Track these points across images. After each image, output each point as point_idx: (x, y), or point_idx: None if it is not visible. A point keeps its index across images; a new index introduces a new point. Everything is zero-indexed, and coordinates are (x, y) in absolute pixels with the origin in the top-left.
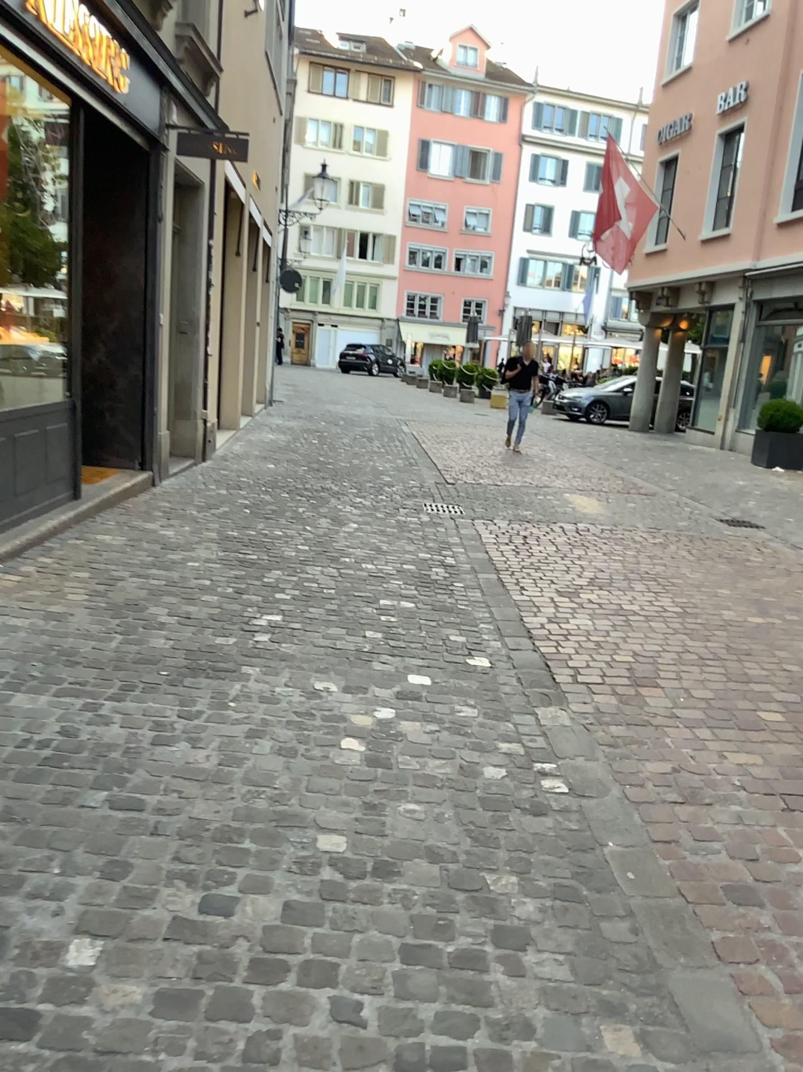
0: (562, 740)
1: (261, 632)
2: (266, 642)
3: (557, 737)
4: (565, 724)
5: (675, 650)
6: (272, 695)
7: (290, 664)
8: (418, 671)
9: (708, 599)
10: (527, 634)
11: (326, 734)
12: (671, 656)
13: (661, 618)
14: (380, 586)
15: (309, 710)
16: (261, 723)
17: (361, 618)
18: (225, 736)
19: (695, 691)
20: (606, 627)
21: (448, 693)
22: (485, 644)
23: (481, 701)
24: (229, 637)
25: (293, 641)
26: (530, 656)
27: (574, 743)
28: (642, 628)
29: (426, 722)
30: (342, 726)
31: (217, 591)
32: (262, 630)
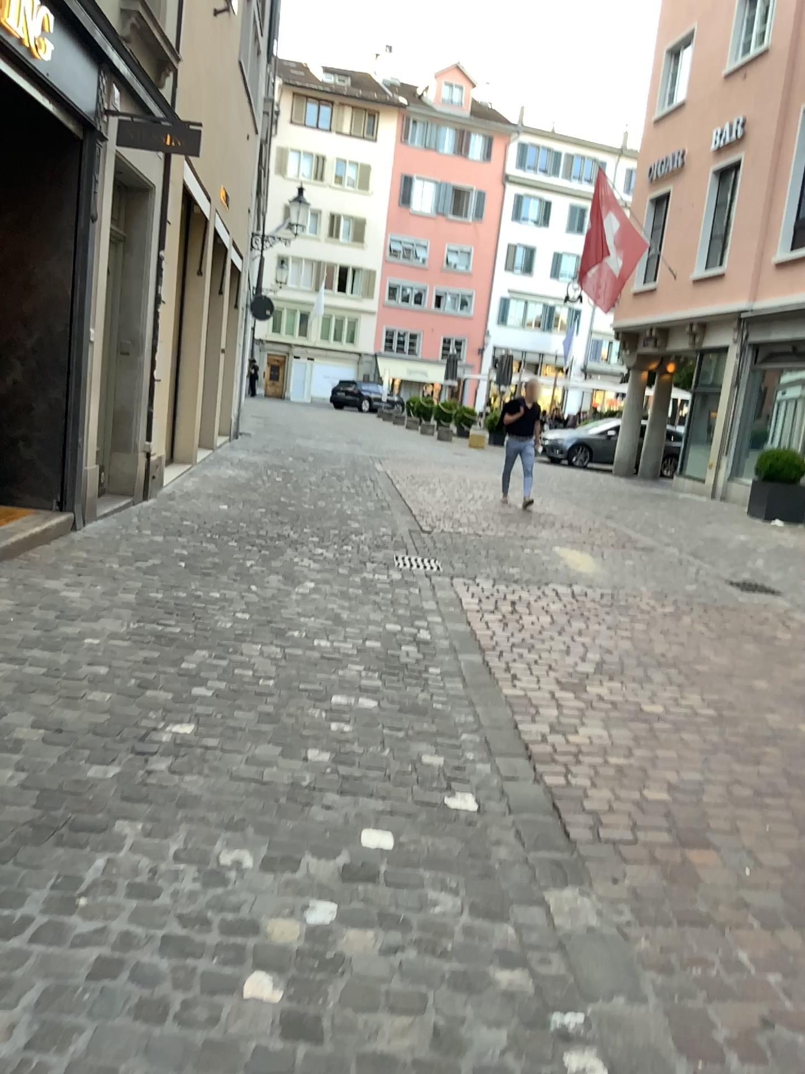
0: (590, 964)
1: (157, 757)
2: (162, 774)
3: (582, 959)
4: (591, 931)
5: (724, 785)
6: (153, 877)
7: (190, 815)
8: (376, 825)
9: (750, 700)
10: (525, 754)
11: (222, 966)
12: (722, 795)
13: (696, 729)
14: (334, 675)
15: (205, 910)
16: (121, 943)
17: (304, 728)
18: (54, 976)
19: (767, 862)
20: (626, 743)
21: (418, 867)
22: (469, 772)
23: (466, 883)
24: (109, 767)
25: (201, 772)
26: (531, 793)
27: (610, 970)
28: (675, 746)
29: (383, 931)
30: (251, 945)
31: (111, 686)
32: (162, 752)
